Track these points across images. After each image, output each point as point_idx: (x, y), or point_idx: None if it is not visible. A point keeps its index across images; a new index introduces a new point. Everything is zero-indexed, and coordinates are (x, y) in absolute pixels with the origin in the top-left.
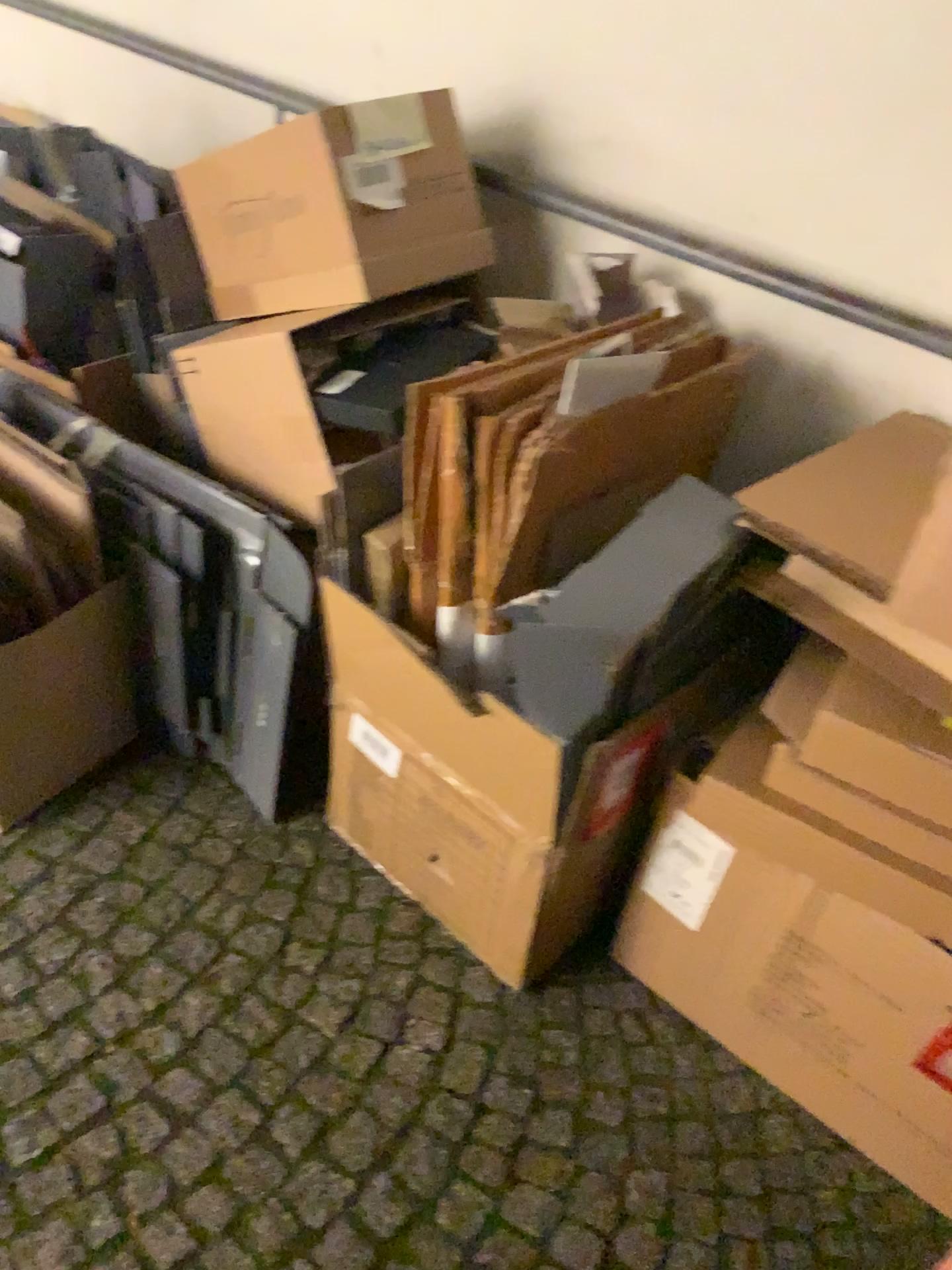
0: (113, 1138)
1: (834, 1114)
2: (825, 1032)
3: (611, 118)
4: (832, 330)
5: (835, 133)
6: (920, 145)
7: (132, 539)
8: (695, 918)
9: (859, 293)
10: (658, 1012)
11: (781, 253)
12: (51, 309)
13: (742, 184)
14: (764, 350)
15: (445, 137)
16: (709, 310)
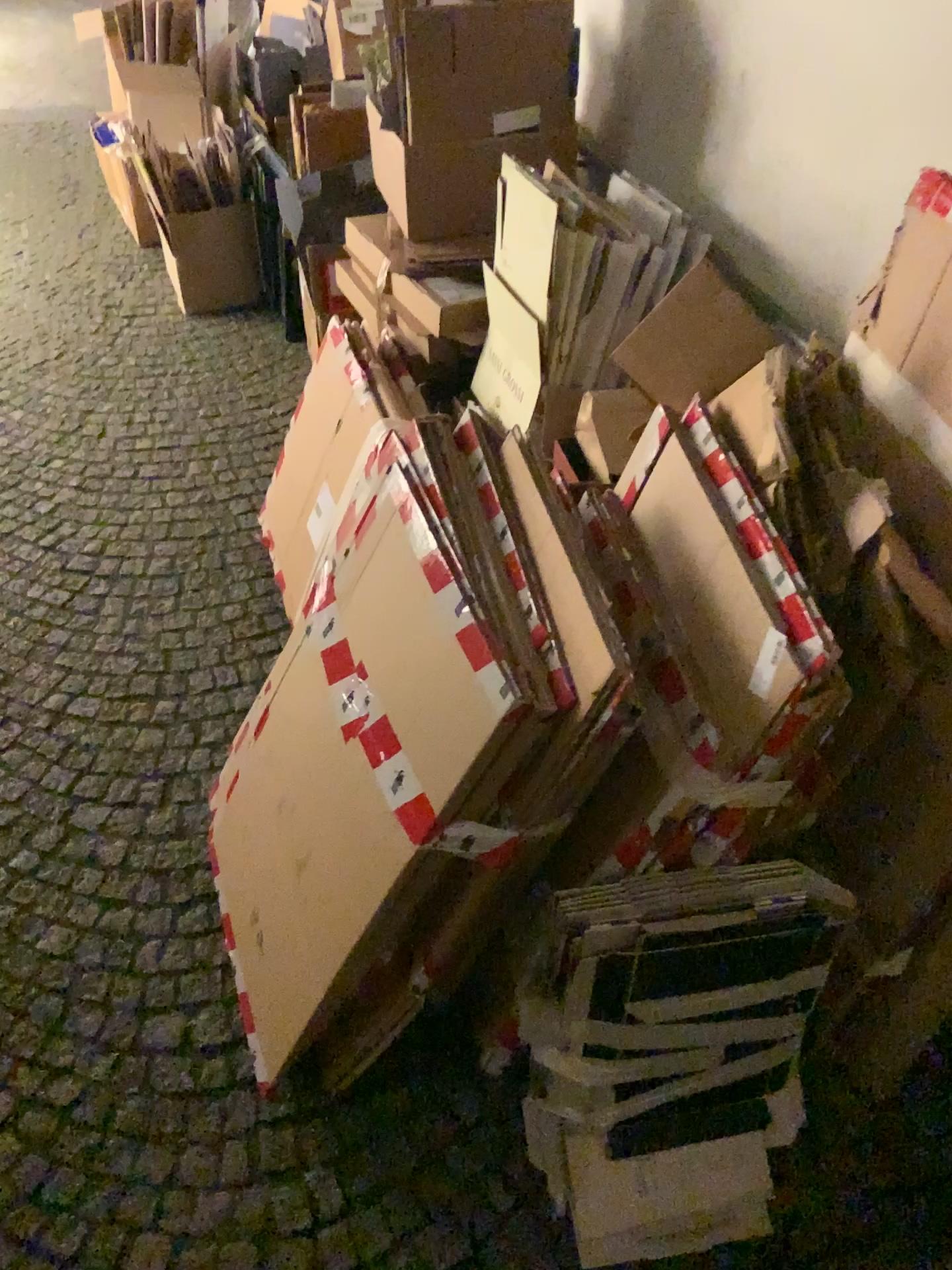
0: (146, 393)
1: None
2: None
3: None
4: None
5: None
6: None
7: (253, 188)
8: None
9: None
10: None
11: None
12: (266, 86)
13: None
14: None
15: None
16: None
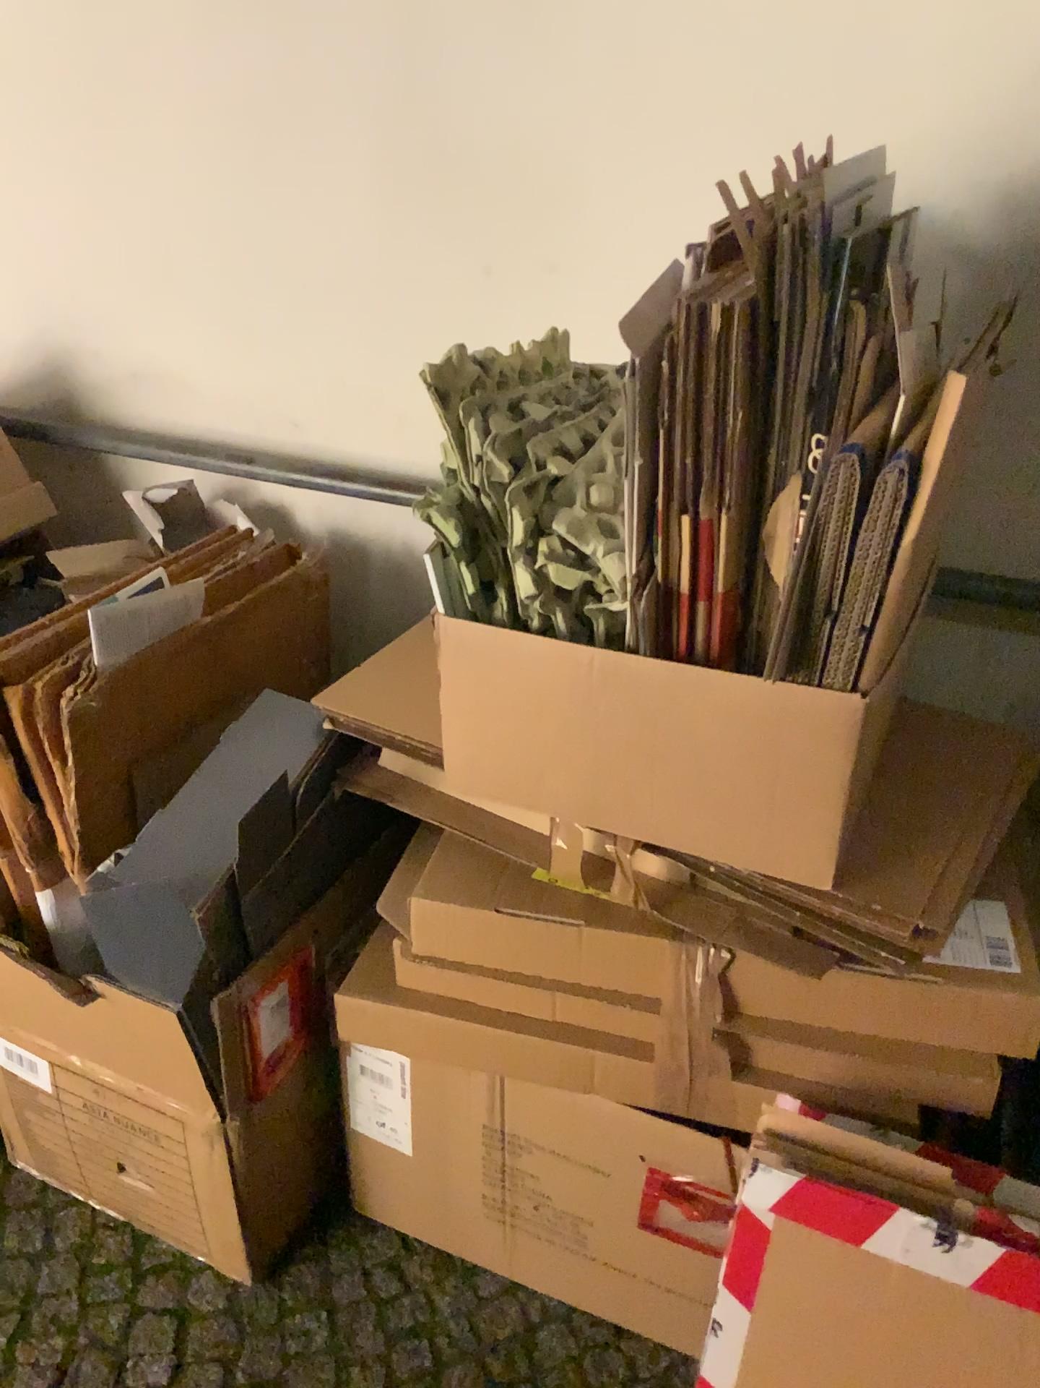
0: None
1: (603, 1300)
2: (560, 1218)
3: (135, 353)
4: (398, 511)
5: (339, 332)
6: (412, 331)
7: None
8: (410, 1140)
9: (406, 473)
10: (413, 1253)
11: (329, 450)
12: None
13: (275, 393)
14: (348, 543)
15: None
16: (288, 515)
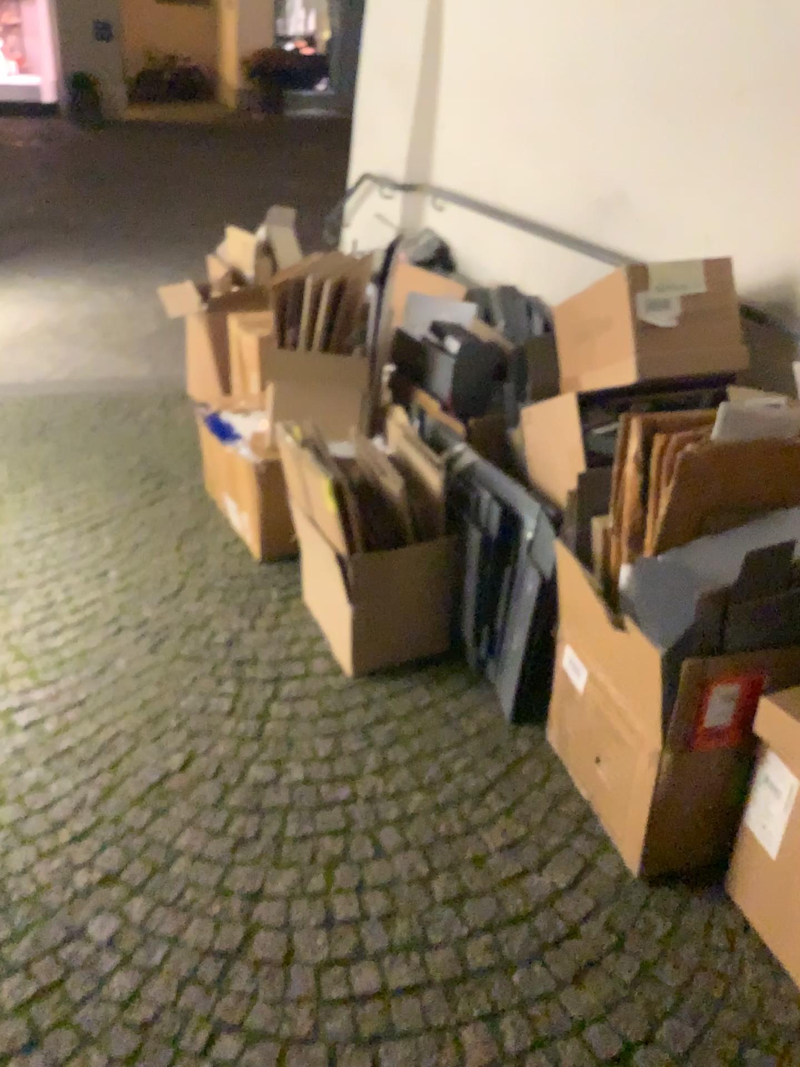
0: (341, 846)
1: None
2: None
3: None
4: None
5: None
6: None
7: (466, 514)
8: (777, 853)
9: None
10: (746, 937)
11: None
12: (463, 380)
13: None
14: None
15: (715, 284)
16: None
